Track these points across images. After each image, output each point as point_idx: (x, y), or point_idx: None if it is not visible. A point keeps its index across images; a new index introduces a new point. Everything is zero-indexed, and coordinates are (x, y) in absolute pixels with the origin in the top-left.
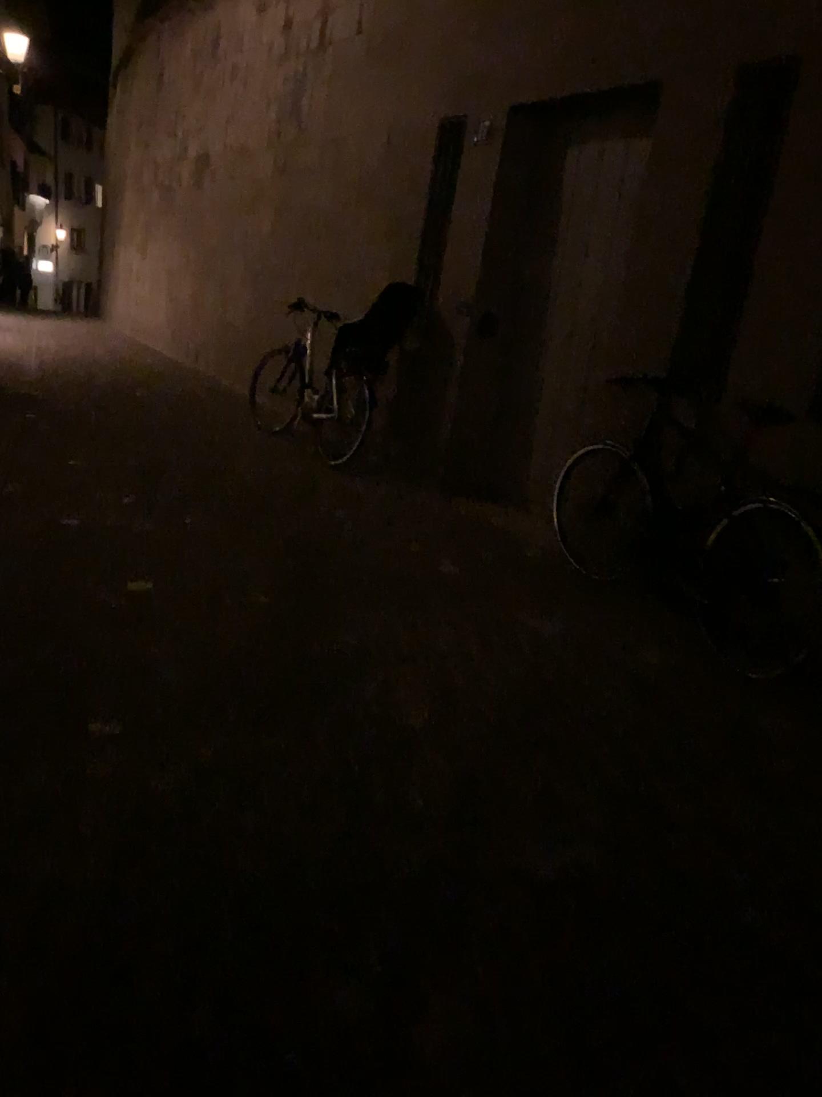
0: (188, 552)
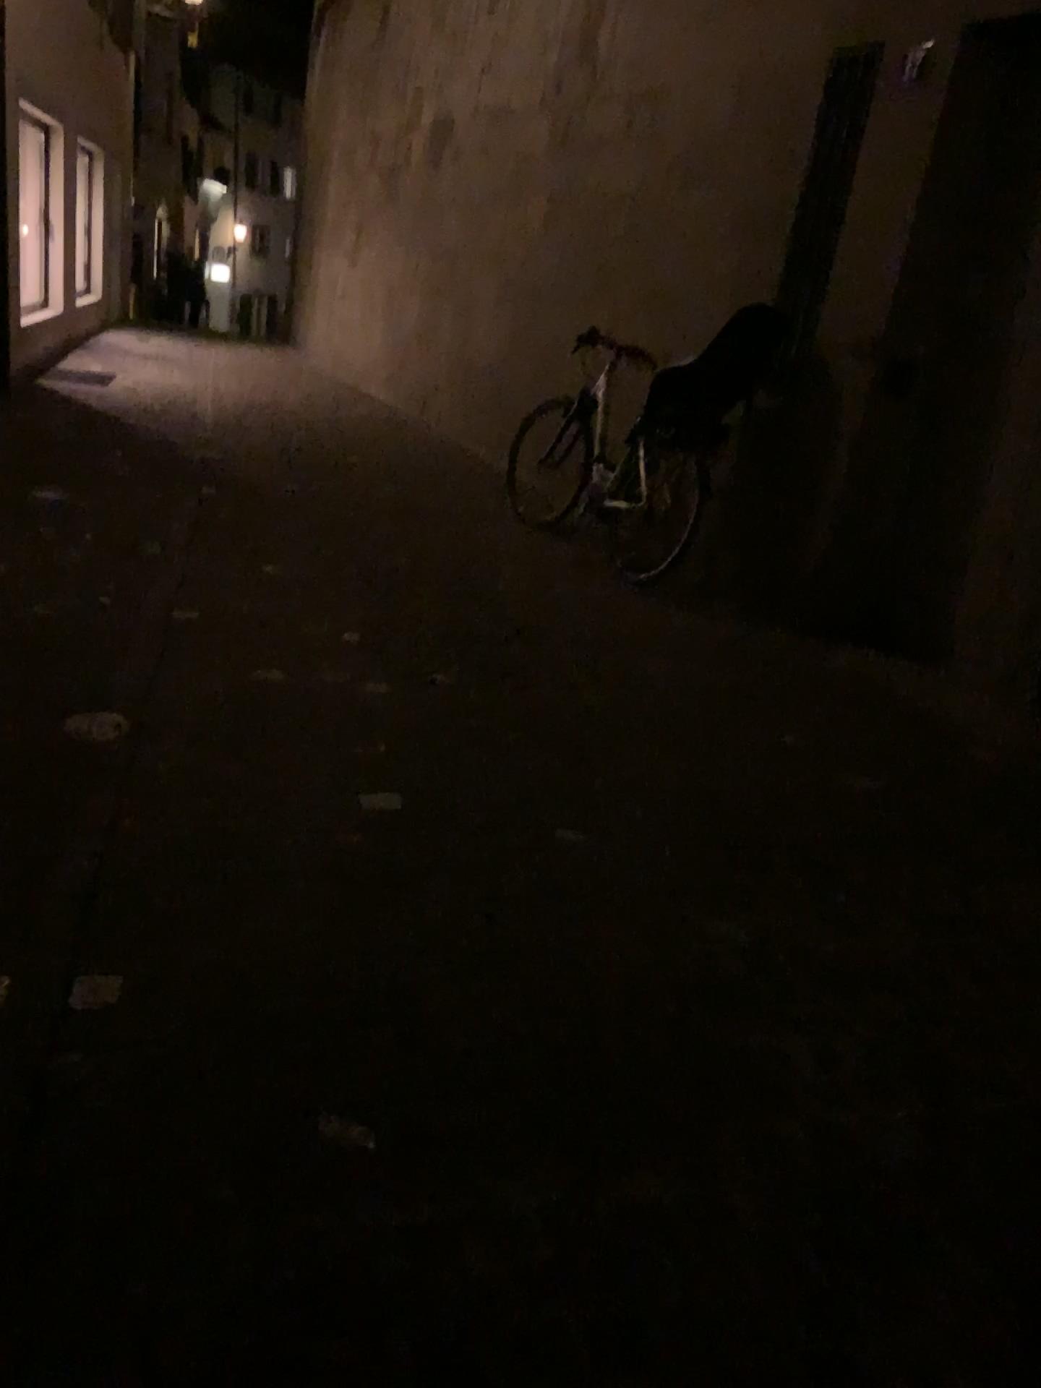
0: (451, 738)
